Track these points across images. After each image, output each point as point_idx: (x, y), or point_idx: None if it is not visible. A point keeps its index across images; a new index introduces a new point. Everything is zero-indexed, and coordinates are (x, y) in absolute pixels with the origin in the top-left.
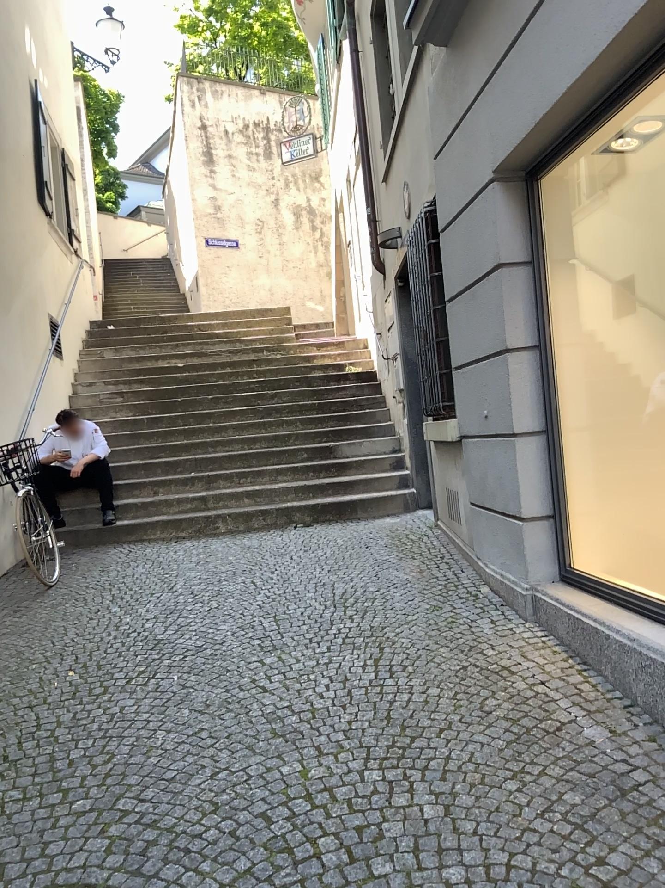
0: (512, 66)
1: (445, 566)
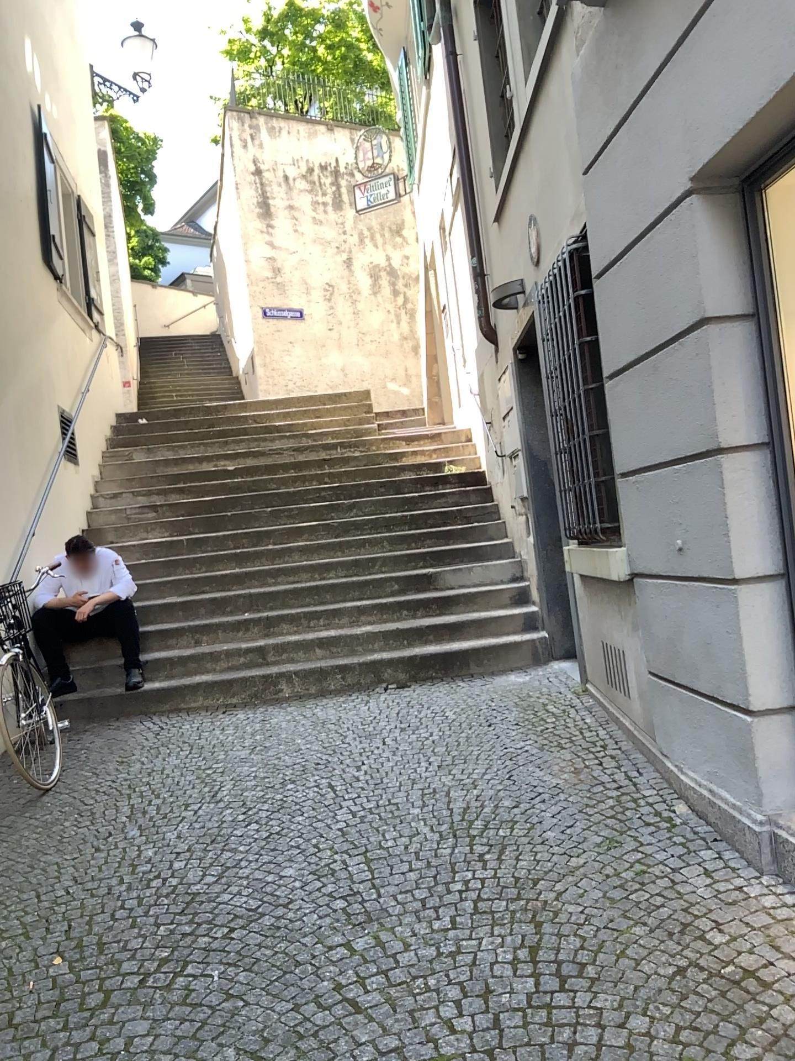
0: (731, 7)
1: (609, 761)
